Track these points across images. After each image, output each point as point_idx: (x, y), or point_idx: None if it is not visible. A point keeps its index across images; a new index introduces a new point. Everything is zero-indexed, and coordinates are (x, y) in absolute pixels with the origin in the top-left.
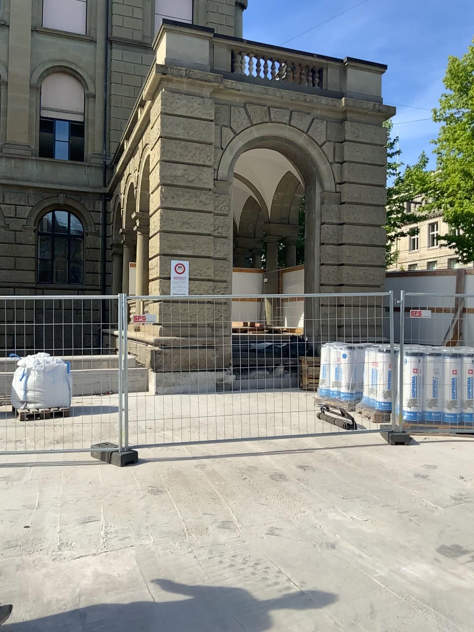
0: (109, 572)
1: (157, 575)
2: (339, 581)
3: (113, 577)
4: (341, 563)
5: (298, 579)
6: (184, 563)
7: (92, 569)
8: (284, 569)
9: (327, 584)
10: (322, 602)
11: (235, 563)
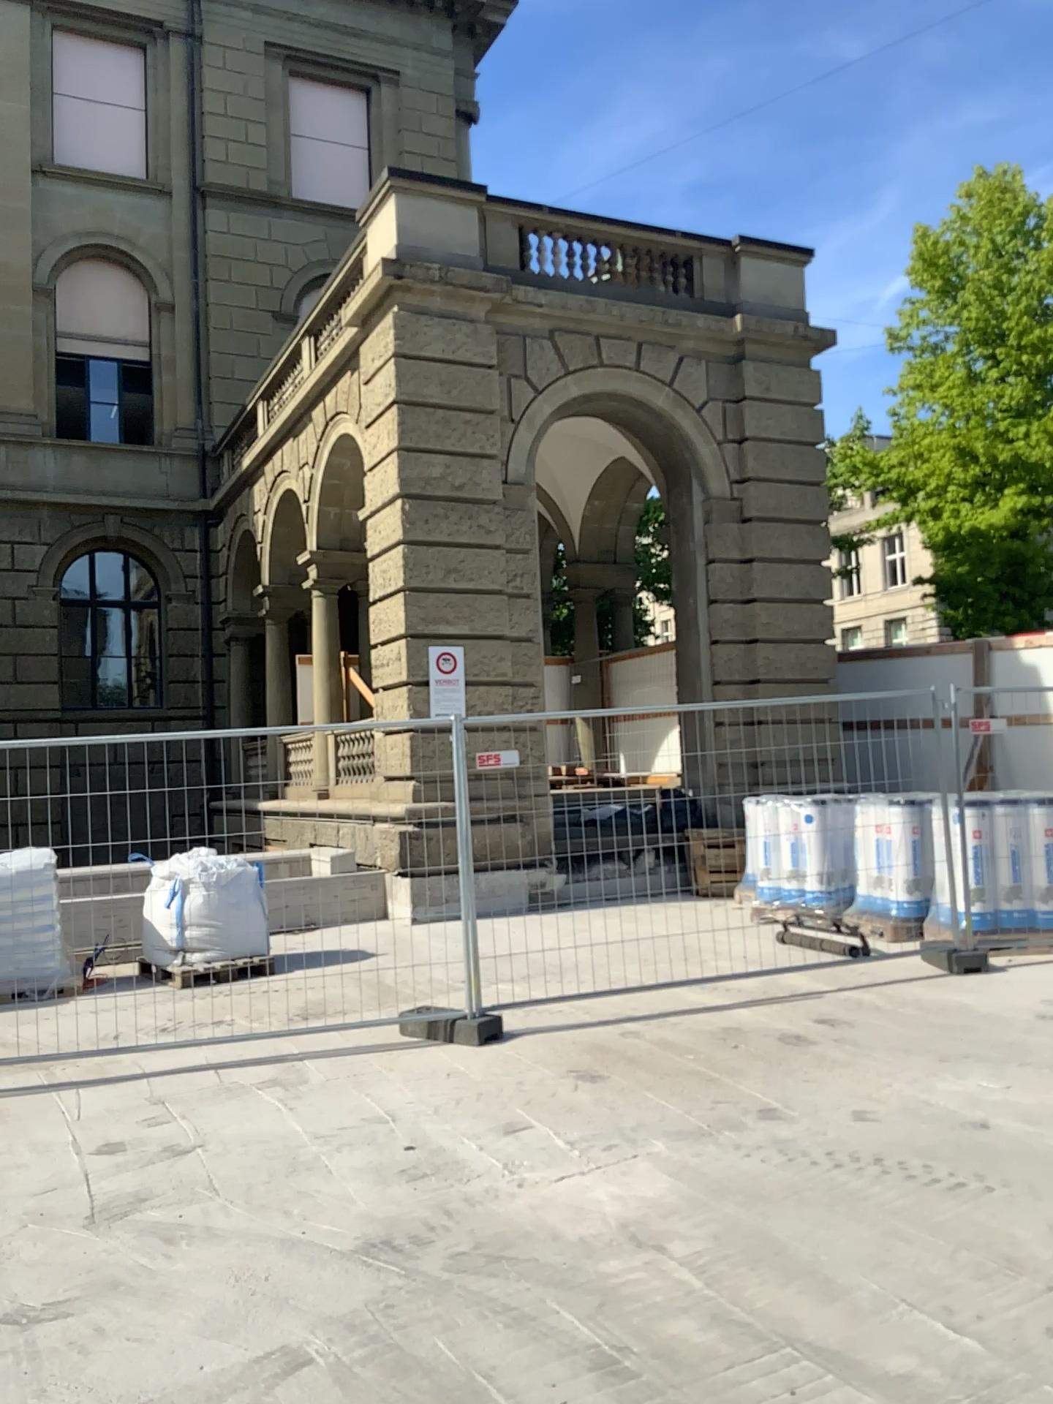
0: (646, 1190)
1: (736, 1184)
2: (1042, 1164)
3: (661, 1195)
4: (1024, 1141)
5: (973, 1168)
6: (764, 1166)
7: (614, 1188)
8: (938, 1157)
9: (1026, 1170)
10: (1040, 1190)
11: (849, 1158)
